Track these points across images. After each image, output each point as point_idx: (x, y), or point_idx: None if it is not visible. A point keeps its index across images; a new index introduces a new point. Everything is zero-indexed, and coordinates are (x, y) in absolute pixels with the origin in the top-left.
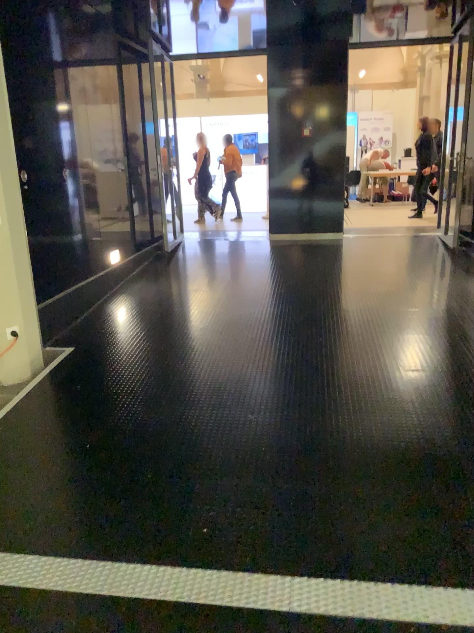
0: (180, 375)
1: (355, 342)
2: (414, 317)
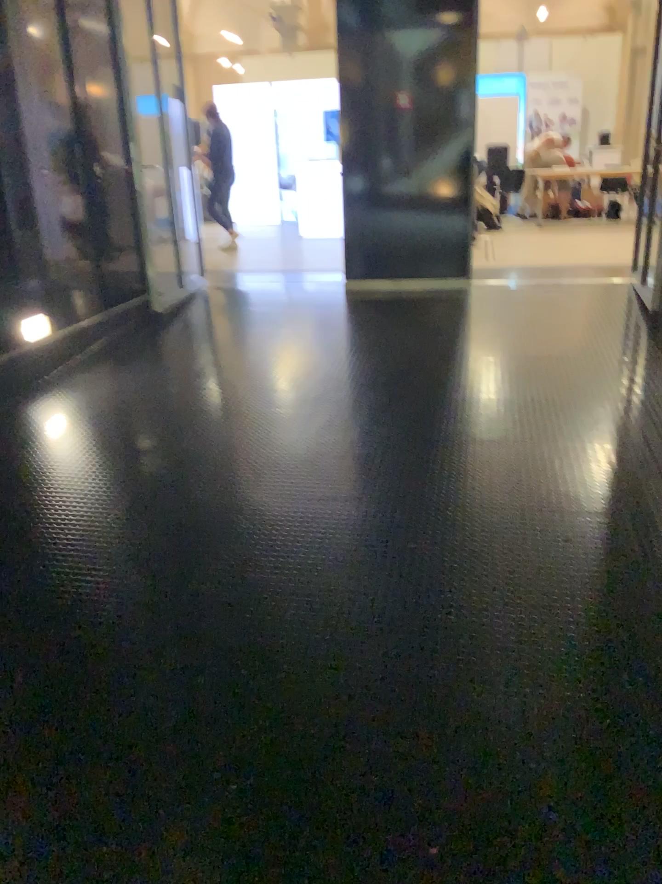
0: (52, 586)
1: (422, 514)
2: (554, 458)
